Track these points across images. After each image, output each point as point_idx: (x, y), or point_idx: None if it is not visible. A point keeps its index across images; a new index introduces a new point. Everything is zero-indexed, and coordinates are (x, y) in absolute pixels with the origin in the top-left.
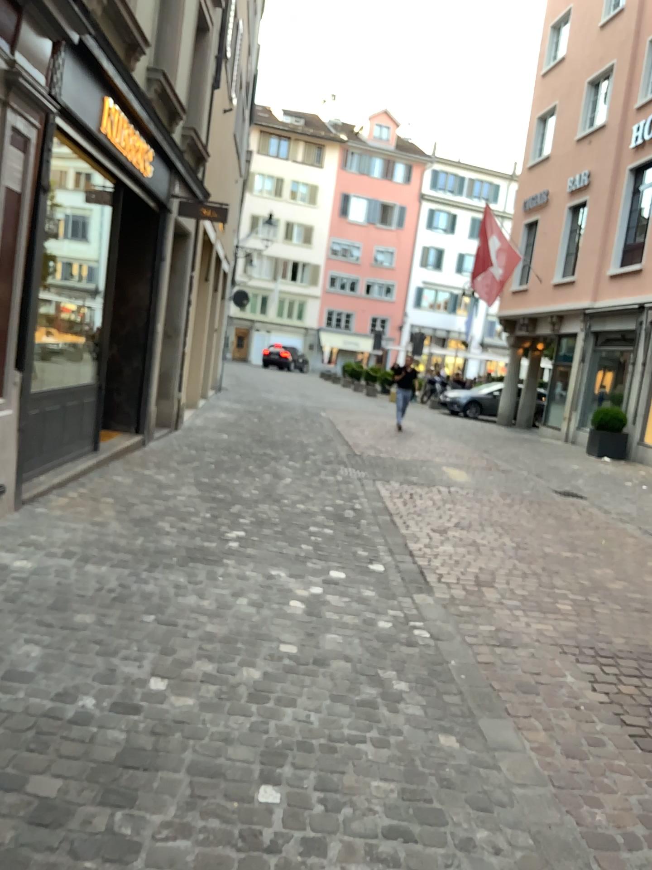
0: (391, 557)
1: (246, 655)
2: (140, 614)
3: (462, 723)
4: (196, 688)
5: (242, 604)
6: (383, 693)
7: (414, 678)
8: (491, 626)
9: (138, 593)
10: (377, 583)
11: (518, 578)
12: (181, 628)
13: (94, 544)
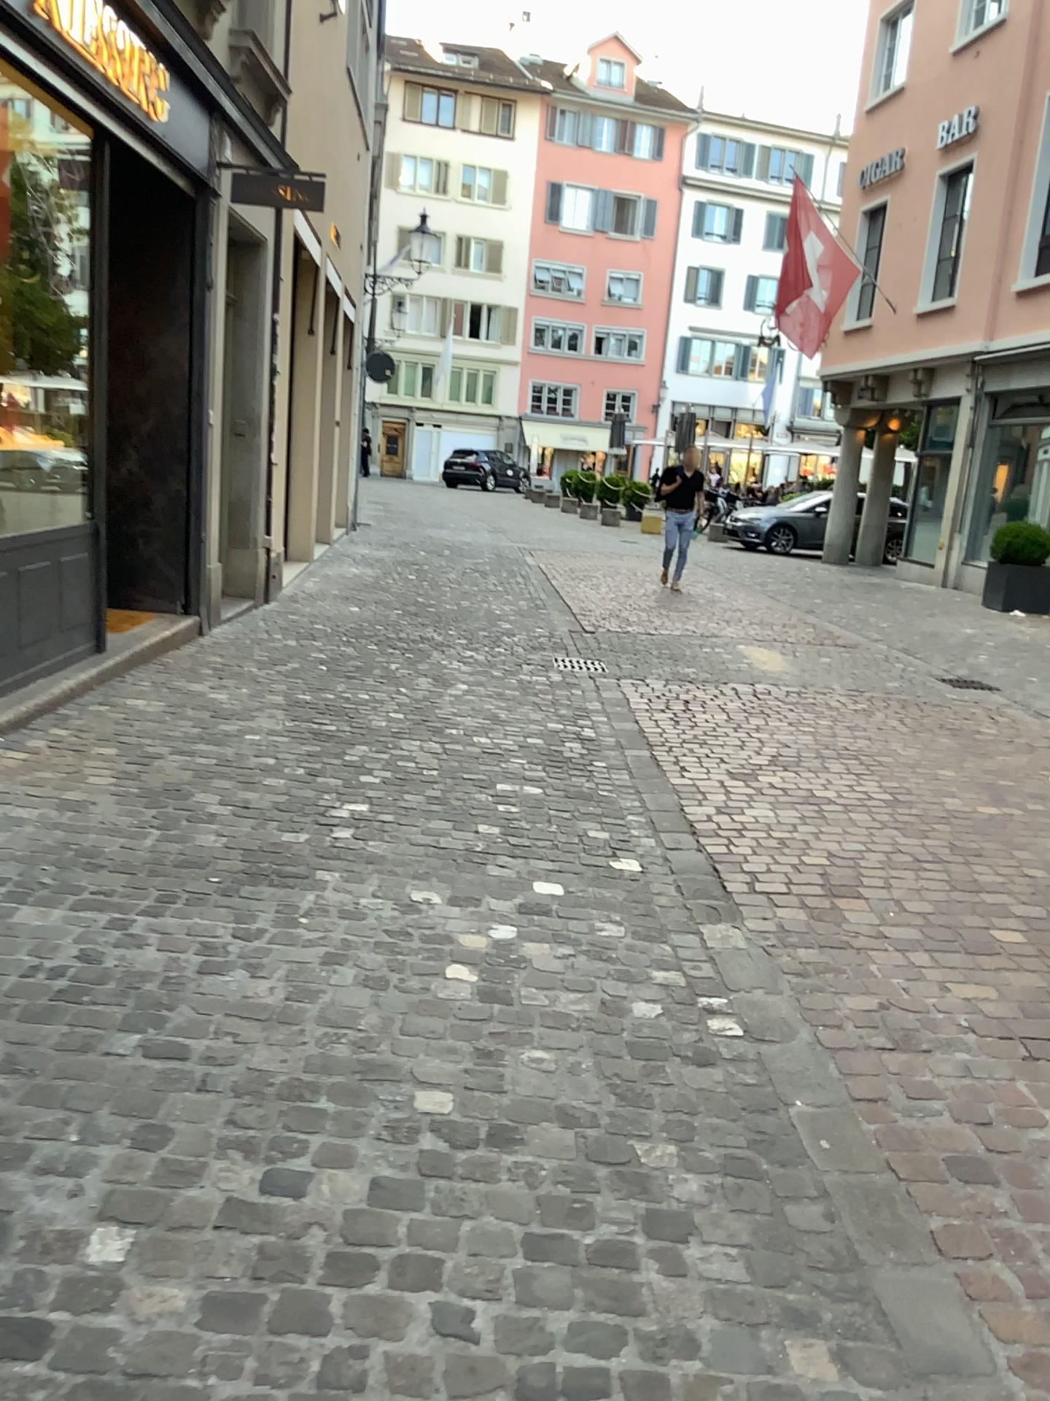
0: (654, 843)
1: (334, 1133)
2: (105, 1039)
3: (839, 1300)
4: (198, 1258)
5: (341, 985)
6: (650, 1223)
7: (716, 1165)
8: (870, 1000)
9: (115, 978)
10: (629, 906)
11: (909, 875)
12: (194, 1066)
13: (45, 860)
